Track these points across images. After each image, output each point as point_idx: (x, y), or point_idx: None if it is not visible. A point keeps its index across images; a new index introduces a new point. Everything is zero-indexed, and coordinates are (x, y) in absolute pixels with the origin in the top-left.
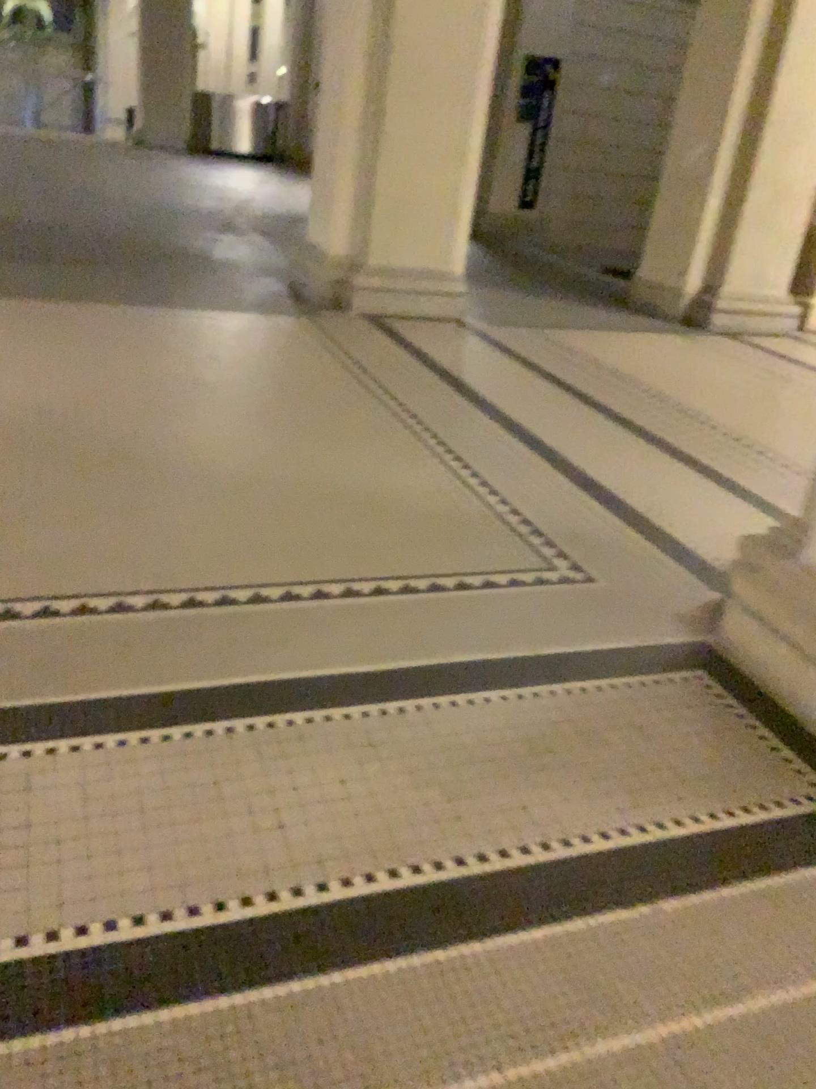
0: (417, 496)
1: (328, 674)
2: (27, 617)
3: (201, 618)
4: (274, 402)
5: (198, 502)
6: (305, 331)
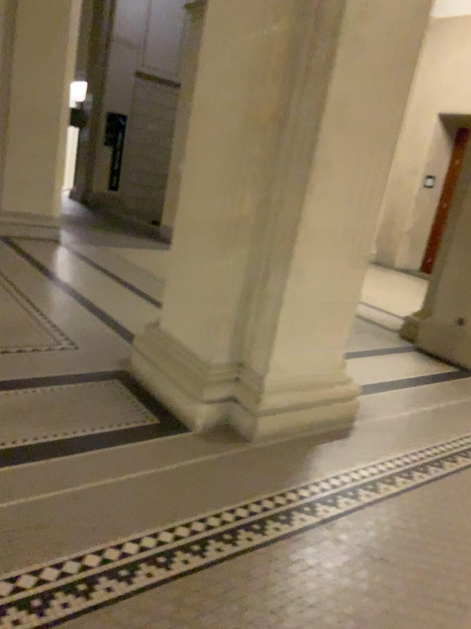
0: None
1: None
2: None
3: None
4: None
5: None
6: None
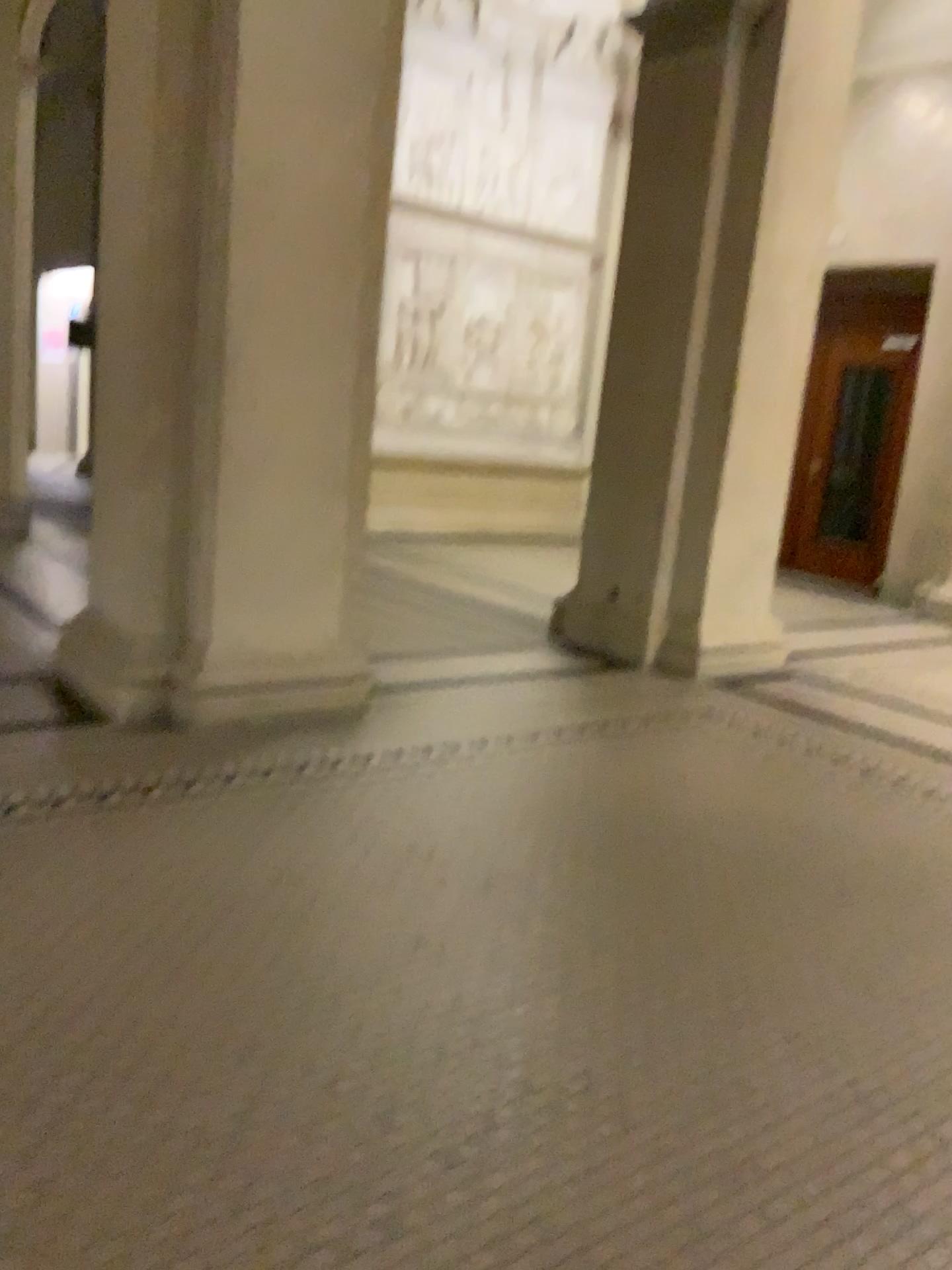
0: None
1: None
2: None
3: None
4: None
5: None
6: None
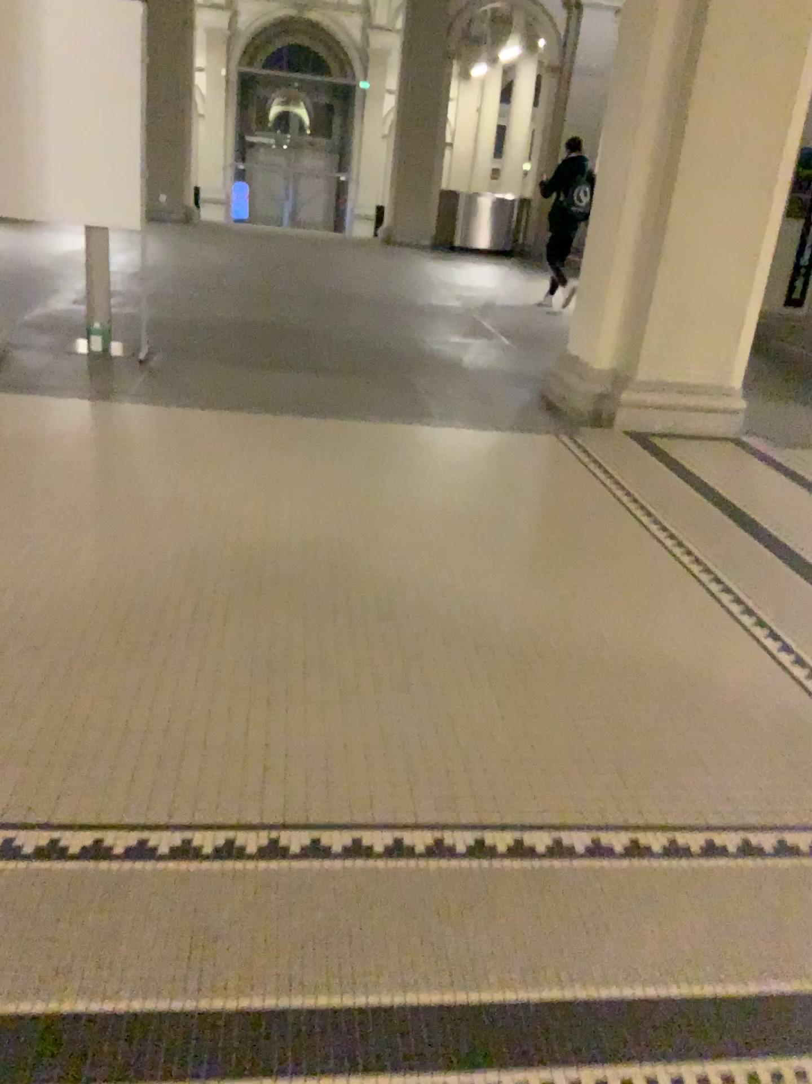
0: (730, 692)
1: (668, 993)
2: (295, 856)
3: (496, 875)
4: (546, 546)
5: (476, 688)
6: (568, 452)
